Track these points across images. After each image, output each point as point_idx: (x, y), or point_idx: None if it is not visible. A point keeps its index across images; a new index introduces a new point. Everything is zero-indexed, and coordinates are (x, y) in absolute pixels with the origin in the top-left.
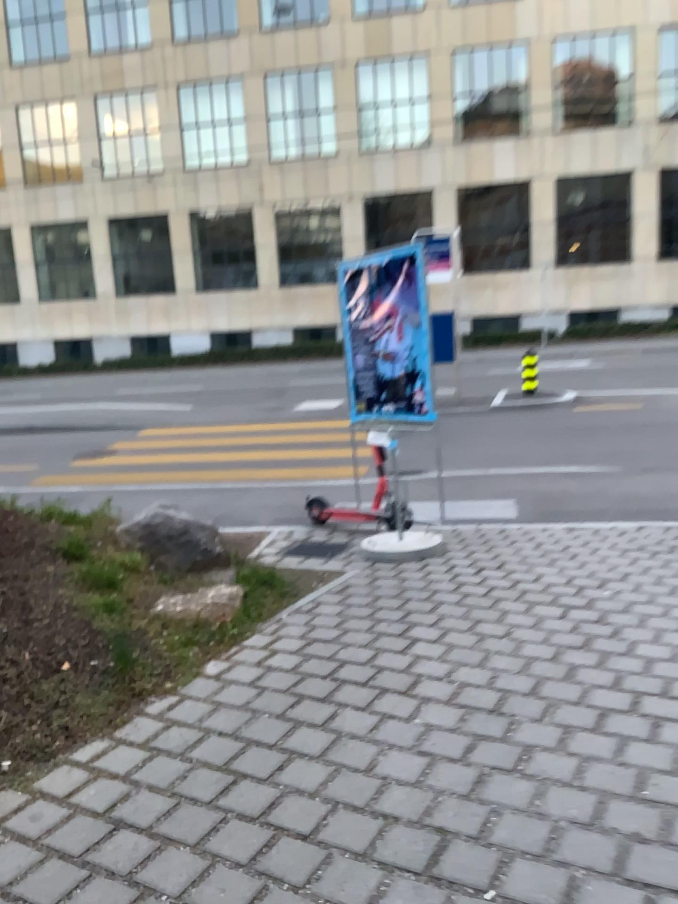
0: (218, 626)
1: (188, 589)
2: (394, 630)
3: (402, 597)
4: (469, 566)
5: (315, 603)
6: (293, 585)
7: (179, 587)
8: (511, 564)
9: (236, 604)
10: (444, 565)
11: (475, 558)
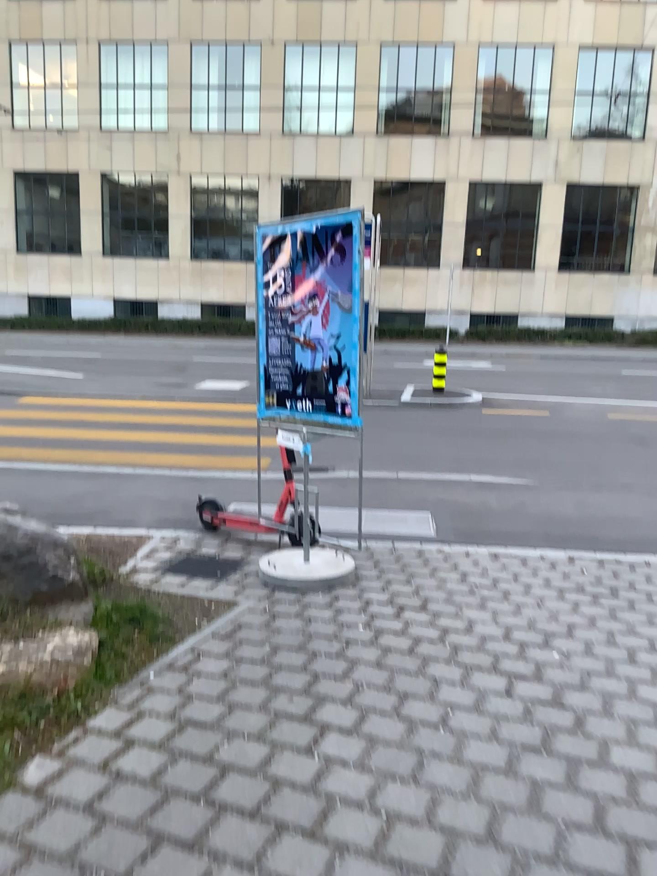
0: (53, 703)
1: (20, 637)
2: (299, 715)
3: (308, 655)
4: (390, 607)
5: (195, 658)
6: (169, 626)
7: (8, 635)
8: (440, 607)
9: (85, 665)
10: (359, 604)
11: (396, 595)
